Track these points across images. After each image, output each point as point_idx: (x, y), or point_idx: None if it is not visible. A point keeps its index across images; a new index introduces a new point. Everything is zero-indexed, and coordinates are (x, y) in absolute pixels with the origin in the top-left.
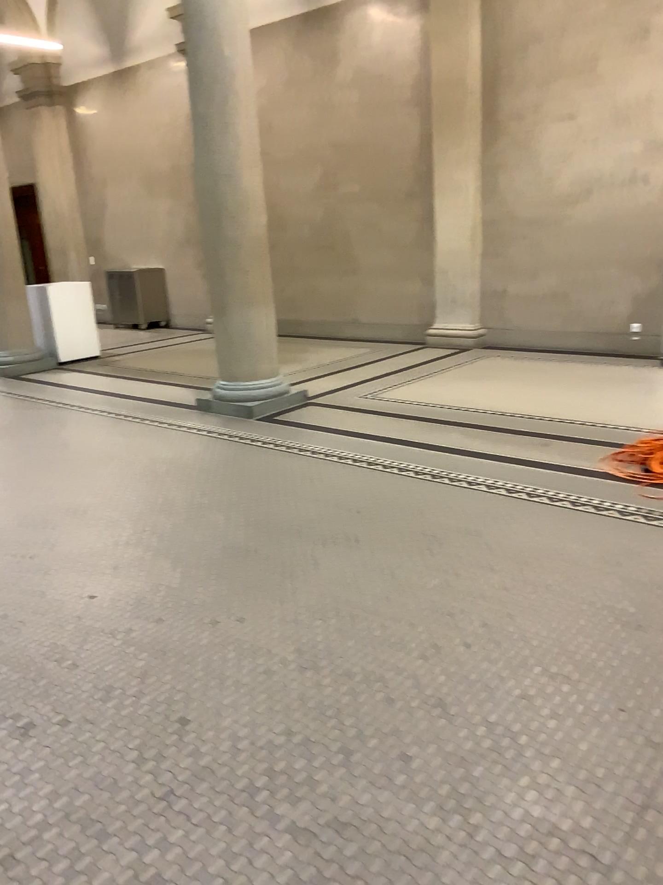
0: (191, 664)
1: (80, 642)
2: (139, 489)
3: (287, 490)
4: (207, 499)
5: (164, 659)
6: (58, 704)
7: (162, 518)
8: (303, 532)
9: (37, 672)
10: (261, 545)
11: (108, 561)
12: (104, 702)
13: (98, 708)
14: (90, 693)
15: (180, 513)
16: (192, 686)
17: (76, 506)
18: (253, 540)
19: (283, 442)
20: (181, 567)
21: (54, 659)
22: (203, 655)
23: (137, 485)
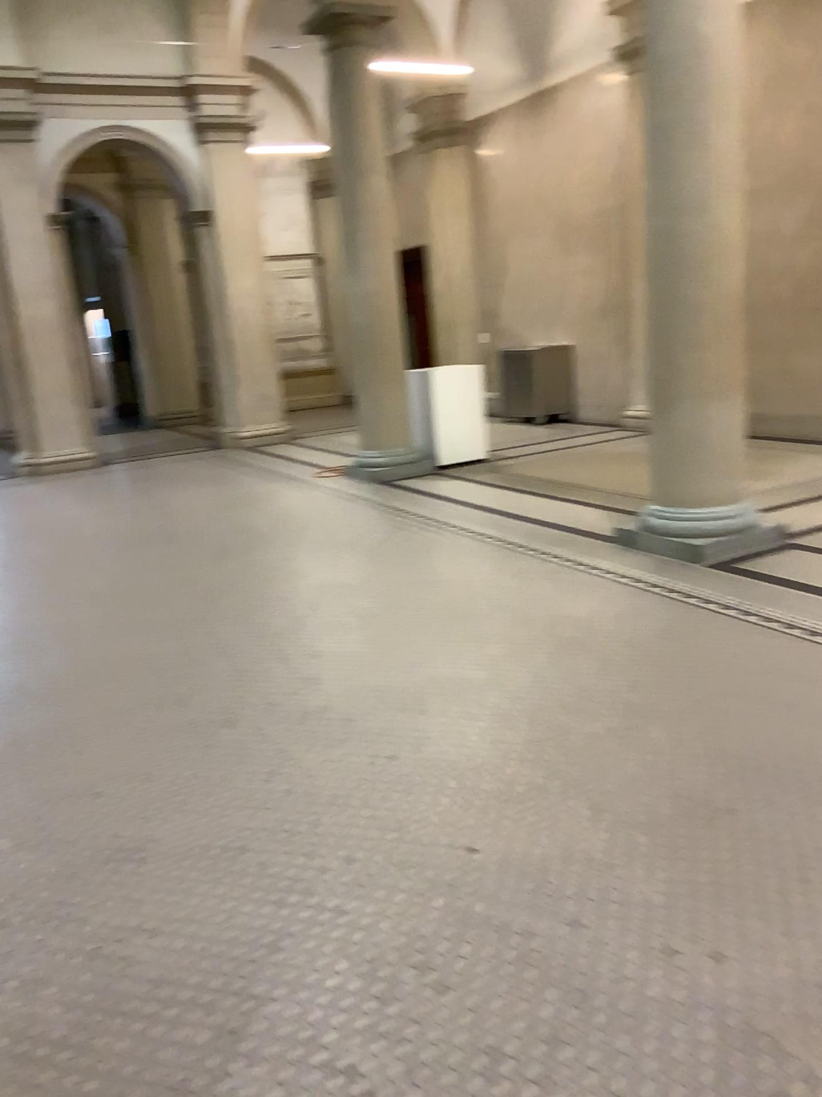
0: (632, 1036)
1: (453, 937)
2: (542, 668)
3: (775, 701)
4: (643, 699)
5: (586, 1012)
6: (415, 1063)
7: (577, 724)
8: (813, 788)
9: (387, 983)
10: (739, 800)
11: (498, 788)
12: (487, 1083)
13: (477, 1092)
14: (465, 1053)
15: (603, 719)
16: (637, 1090)
17: (455, 685)
18: (725, 788)
19: (759, 613)
20: (608, 821)
21: (414, 964)
22: (653, 1020)
23: (539, 661)
